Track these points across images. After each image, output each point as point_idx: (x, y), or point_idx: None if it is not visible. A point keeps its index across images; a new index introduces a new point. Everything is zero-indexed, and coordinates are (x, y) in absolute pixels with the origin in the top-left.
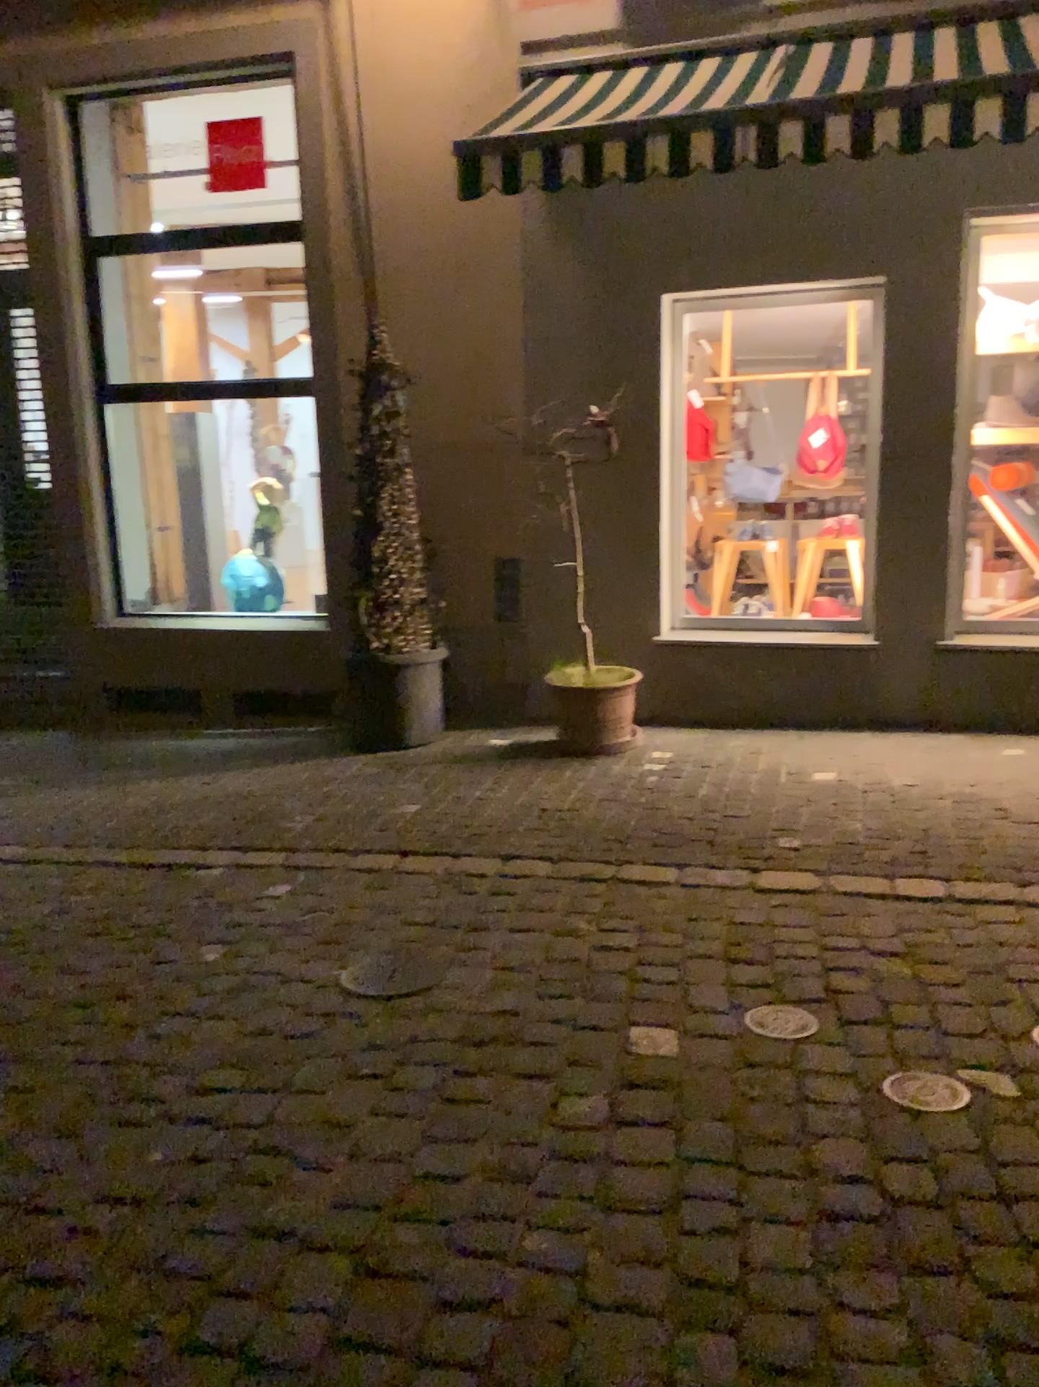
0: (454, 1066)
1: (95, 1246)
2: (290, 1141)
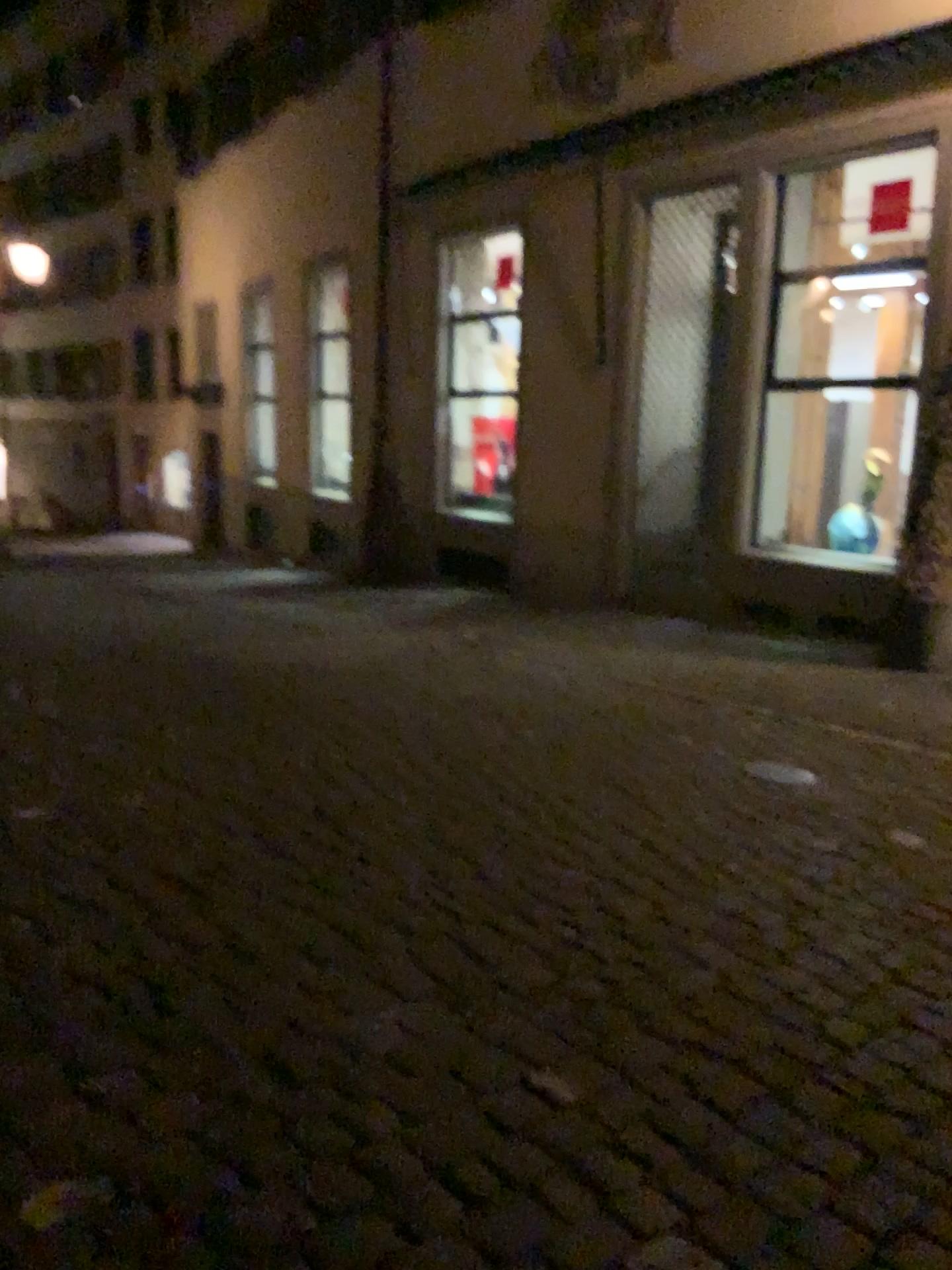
0: (771, 810)
1: (545, 804)
2: (657, 806)
